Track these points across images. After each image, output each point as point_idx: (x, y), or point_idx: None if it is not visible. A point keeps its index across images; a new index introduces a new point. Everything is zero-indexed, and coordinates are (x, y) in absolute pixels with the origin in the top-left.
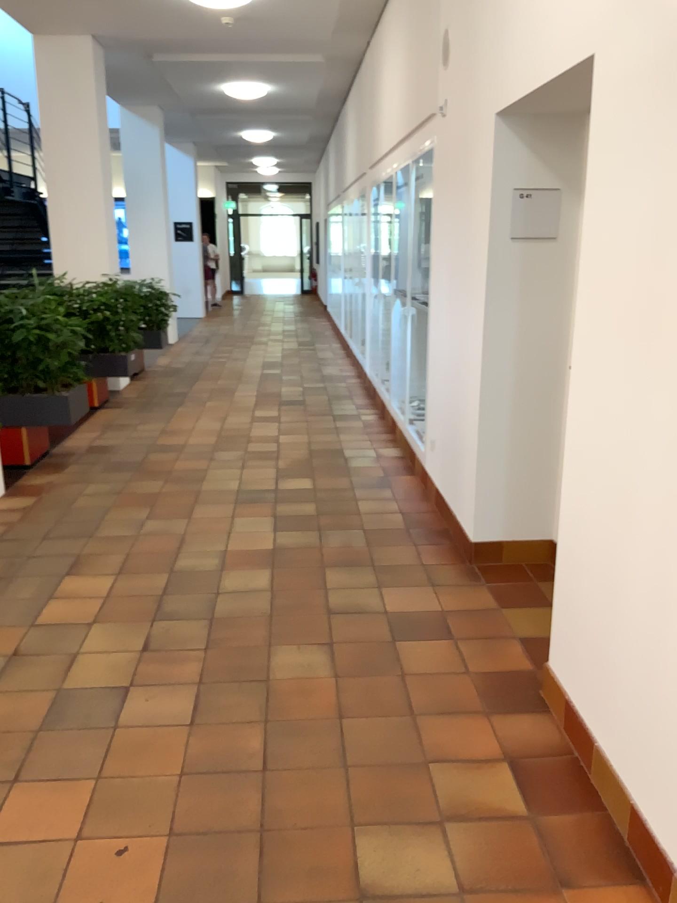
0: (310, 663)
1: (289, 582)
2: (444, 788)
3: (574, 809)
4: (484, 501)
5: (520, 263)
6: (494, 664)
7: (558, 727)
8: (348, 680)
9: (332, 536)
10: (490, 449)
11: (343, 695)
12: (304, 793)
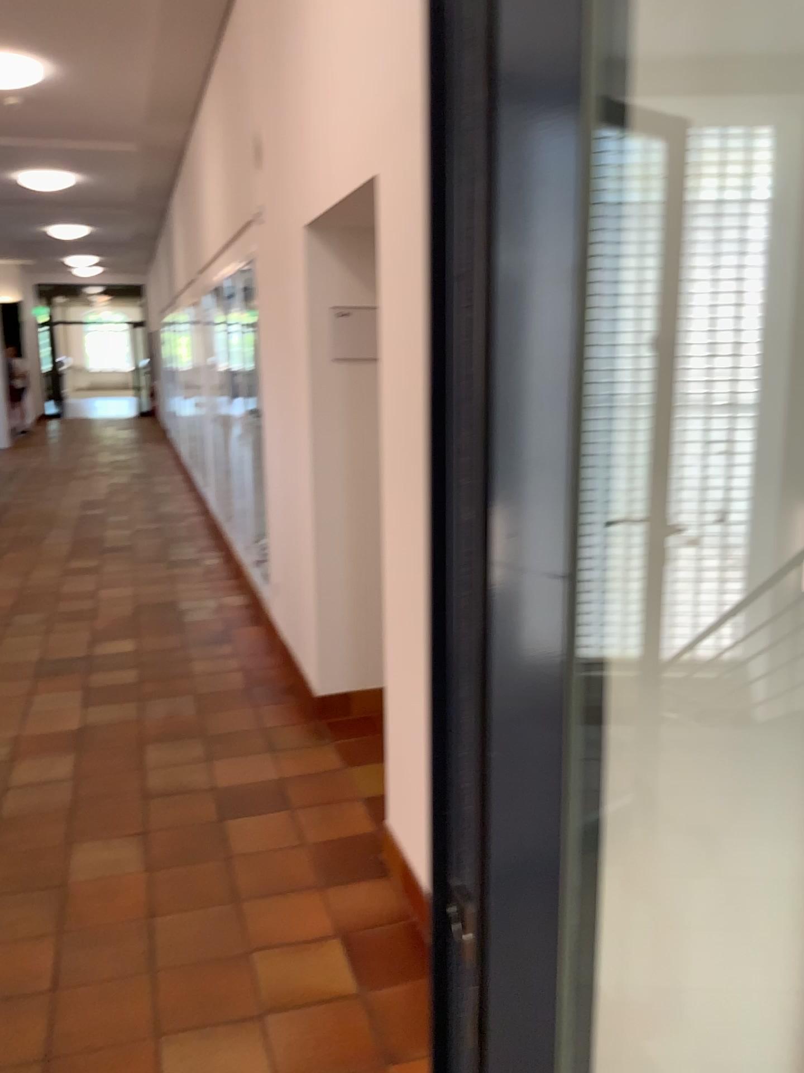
0: (118, 856)
1: (98, 765)
2: (267, 976)
3: (407, 975)
4: (328, 648)
5: (346, 383)
6: (334, 830)
7: (397, 889)
8: (164, 870)
9: (156, 705)
10: (329, 589)
11: (156, 888)
12: (99, 1009)
